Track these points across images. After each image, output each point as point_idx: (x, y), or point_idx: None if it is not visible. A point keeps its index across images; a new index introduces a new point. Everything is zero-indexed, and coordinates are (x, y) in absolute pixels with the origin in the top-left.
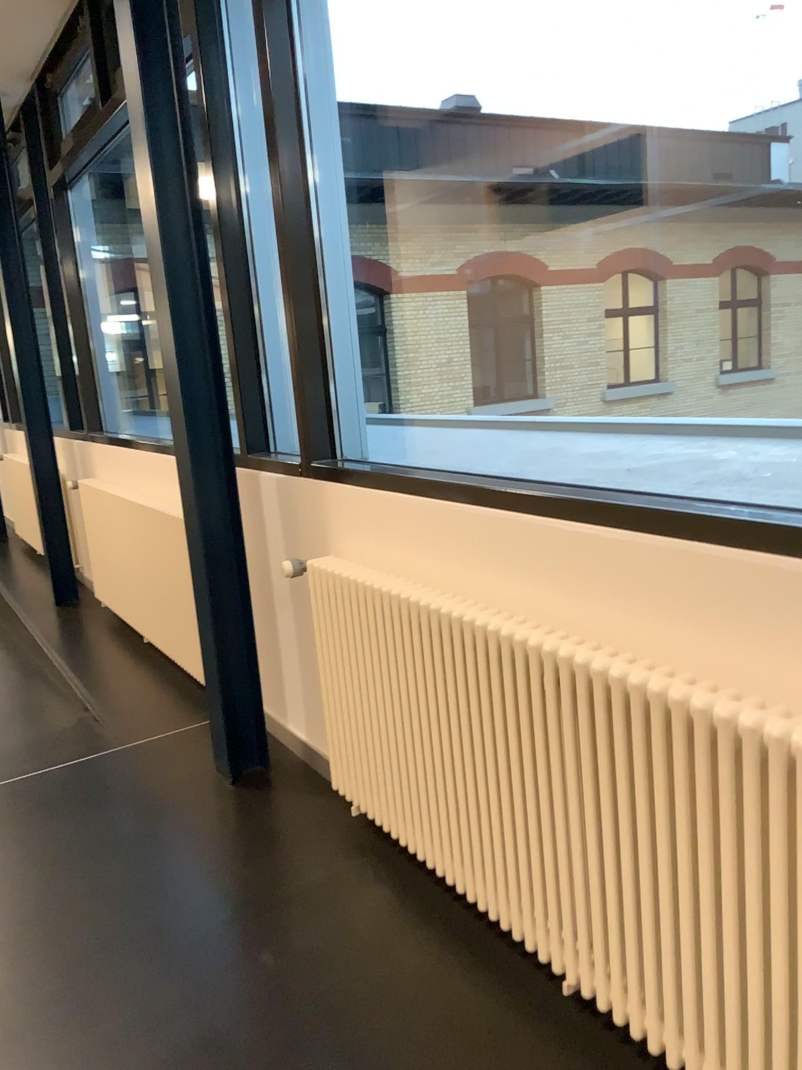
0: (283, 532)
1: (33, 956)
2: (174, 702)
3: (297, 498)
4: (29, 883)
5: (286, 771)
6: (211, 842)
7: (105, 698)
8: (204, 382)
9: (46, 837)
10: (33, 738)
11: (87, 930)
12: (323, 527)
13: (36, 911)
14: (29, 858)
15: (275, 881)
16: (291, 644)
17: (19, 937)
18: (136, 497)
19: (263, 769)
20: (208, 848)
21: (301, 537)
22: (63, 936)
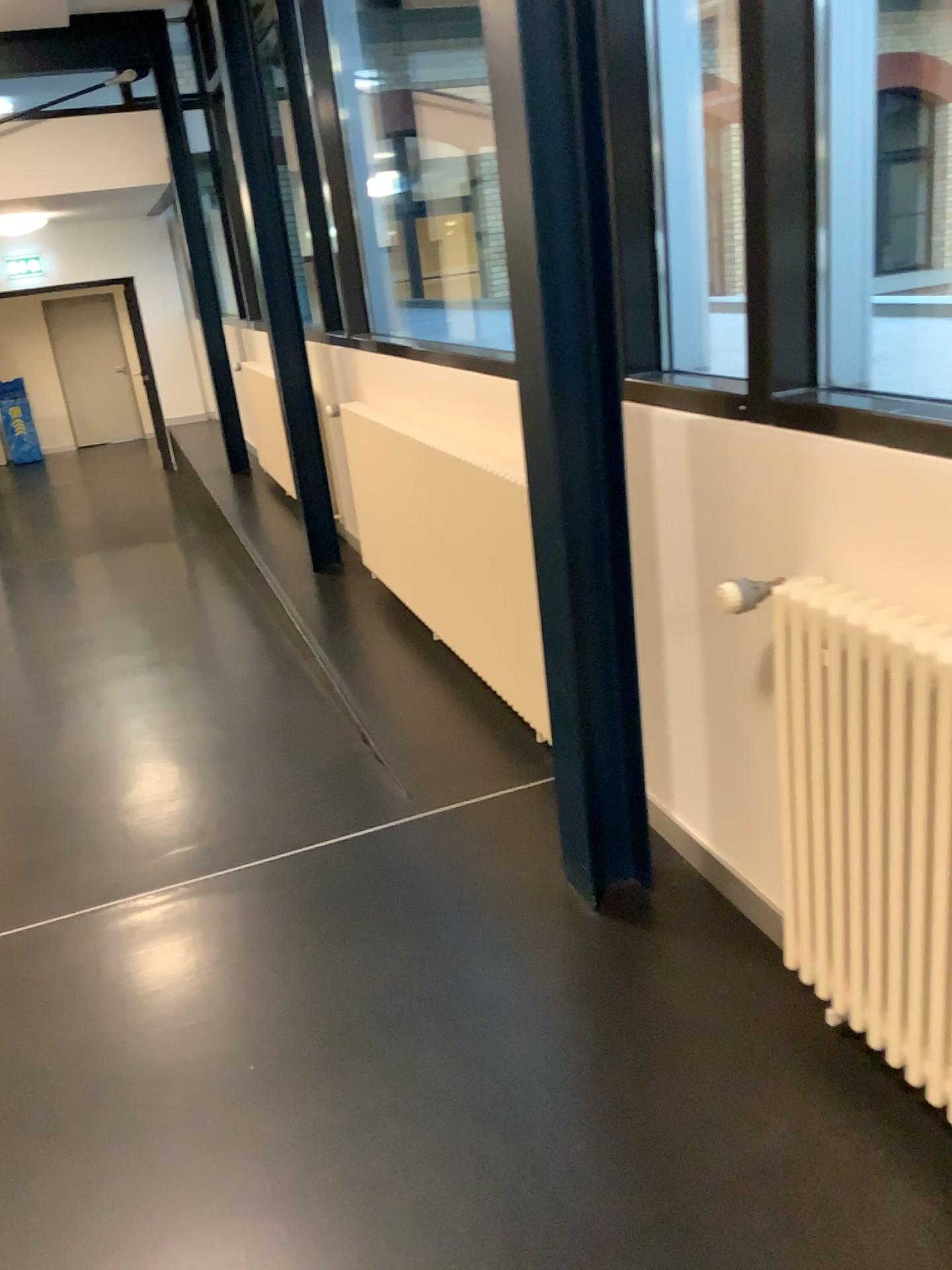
0: (698, 518)
1: (329, 1233)
2: (488, 737)
3: (735, 462)
4: (313, 1070)
5: (683, 889)
6: (585, 1026)
7: (393, 725)
8: (572, 255)
9: (332, 978)
10: (300, 785)
11: (409, 1191)
12: (791, 519)
13: (327, 1130)
14: (310, 1017)
15: (707, 1131)
16: (699, 697)
17: (306, 1187)
18: (430, 436)
19: (647, 886)
20: (582, 1037)
21: (738, 529)
22: (373, 1199)
